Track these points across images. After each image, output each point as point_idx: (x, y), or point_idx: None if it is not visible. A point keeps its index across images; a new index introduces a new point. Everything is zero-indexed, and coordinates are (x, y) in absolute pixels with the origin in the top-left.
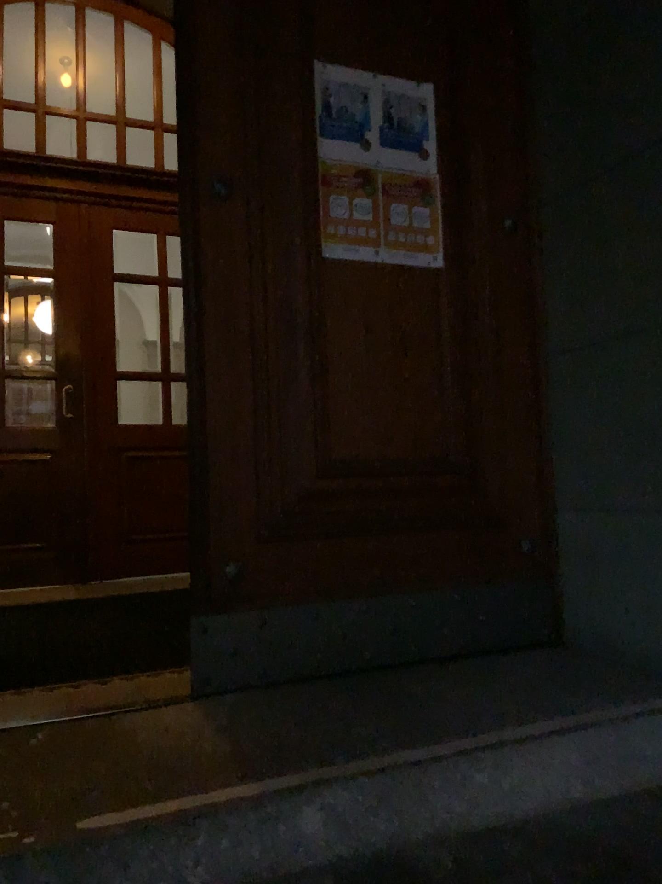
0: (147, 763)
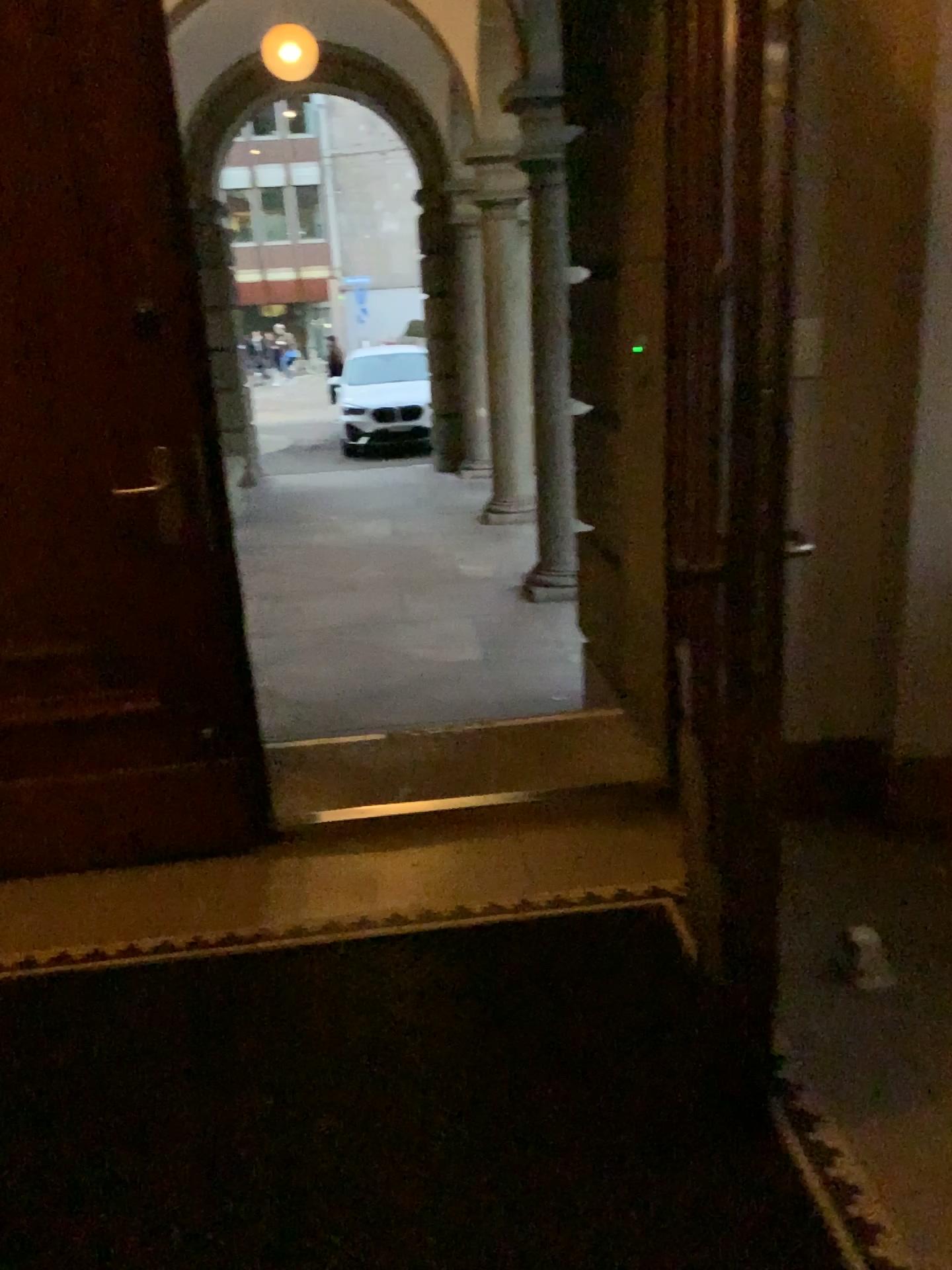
0: (335, 766)
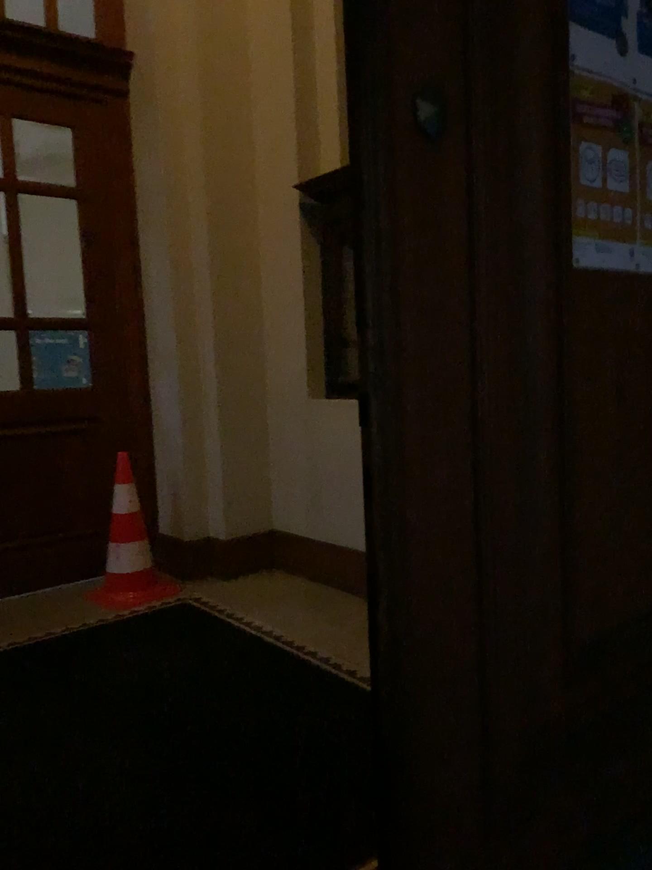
0: None
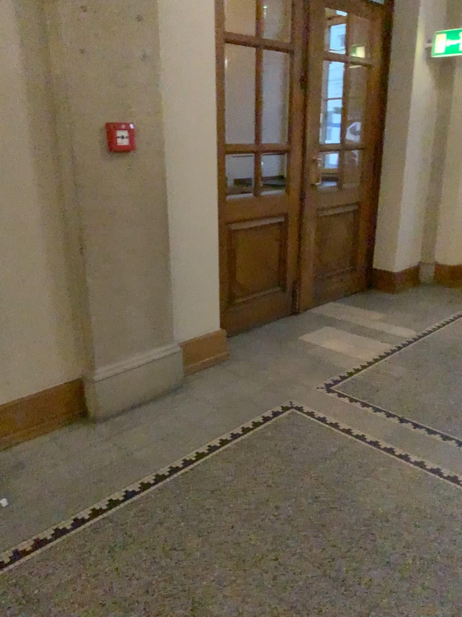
0: None
